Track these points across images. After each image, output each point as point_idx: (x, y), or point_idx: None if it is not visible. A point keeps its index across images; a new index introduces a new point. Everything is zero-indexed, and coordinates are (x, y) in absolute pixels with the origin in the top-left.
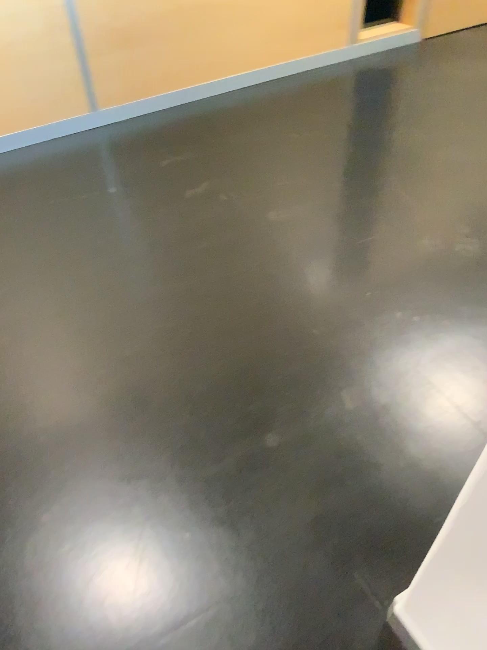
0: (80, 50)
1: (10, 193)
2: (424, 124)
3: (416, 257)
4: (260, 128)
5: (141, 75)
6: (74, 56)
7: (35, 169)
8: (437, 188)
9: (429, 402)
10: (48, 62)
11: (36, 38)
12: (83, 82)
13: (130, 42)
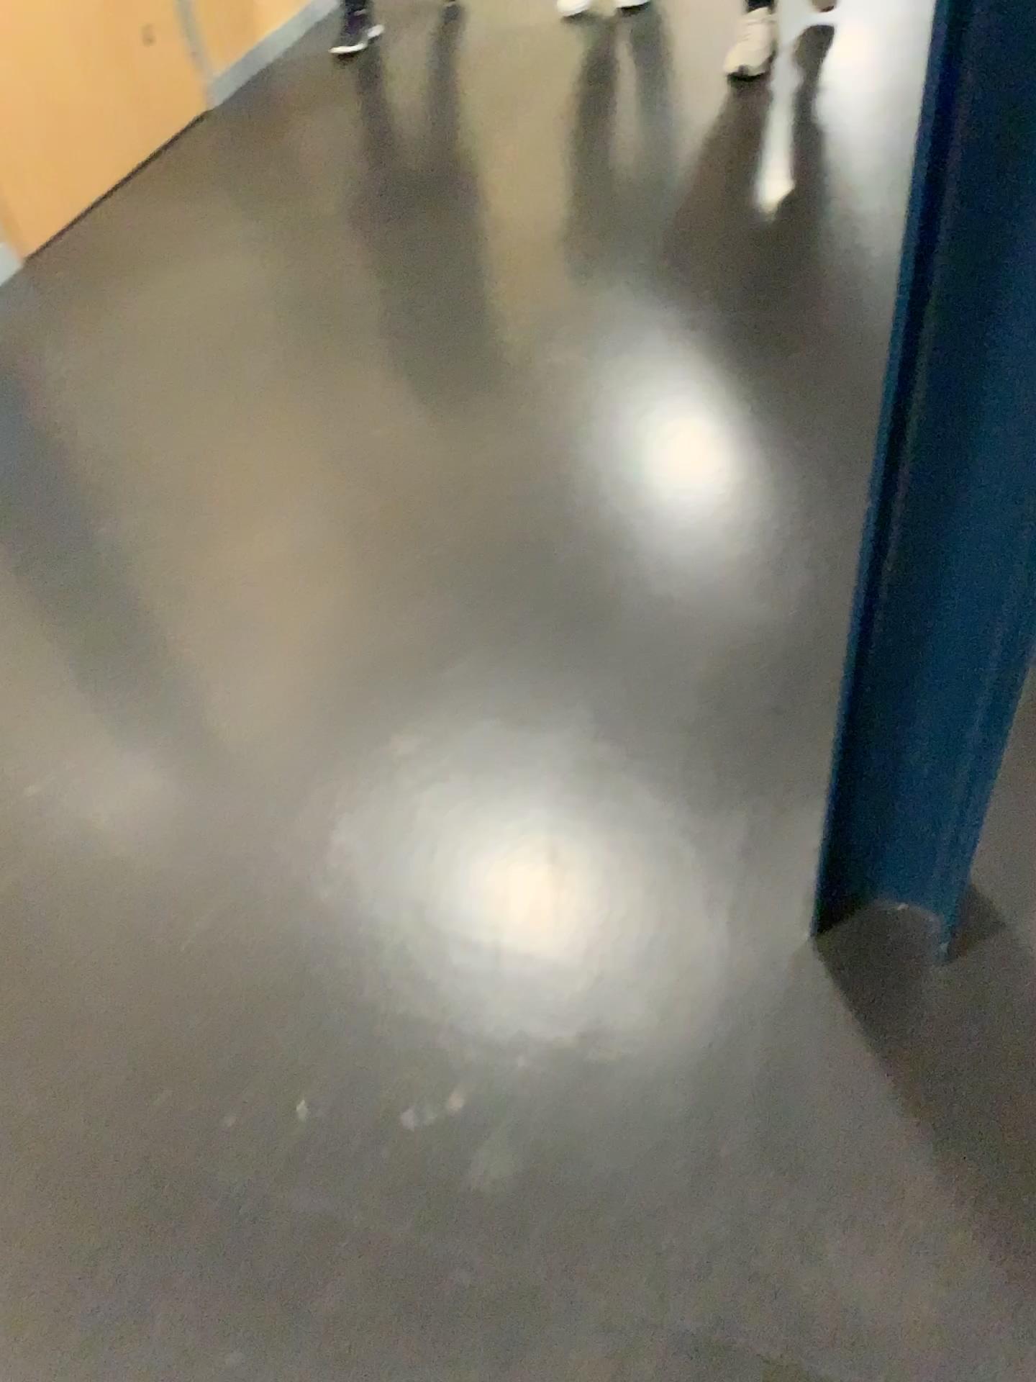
0: None
1: None
2: (146, 483)
3: (347, 897)
4: None
5: None
6: None
7: None
8: (276, 651)
9: (646, 1373)
10: None
11: None
12: None
13: None
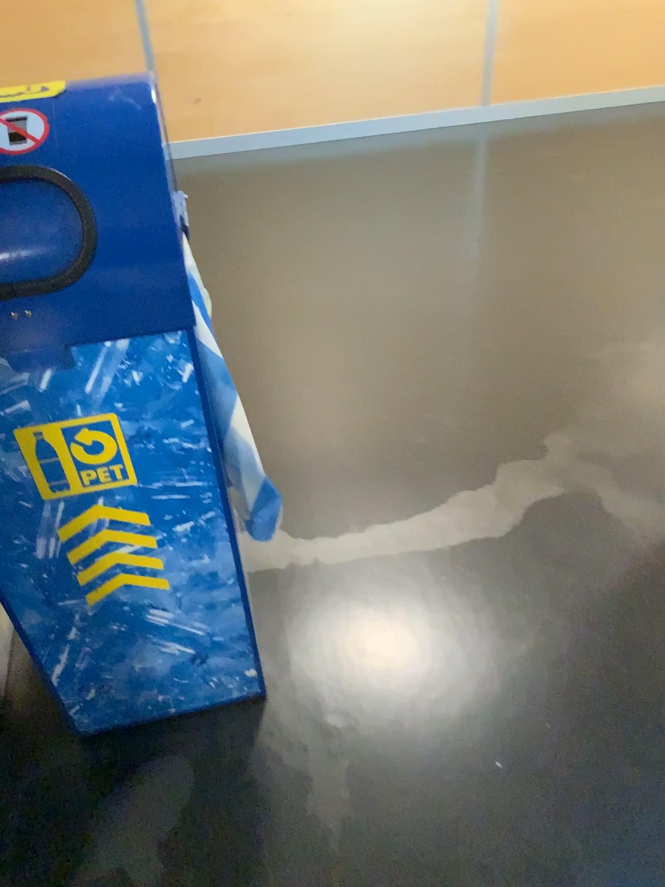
0: (487, 45)
1: (398, 169)
2: None
3: None
4: (654, 143)
5: (538, 78)
6: (481, 50)
7: (419, 154)
8: None
9: None
10: (455, 54)
11: (452, 29)
12: (481, 77)
13: (536, 43)
